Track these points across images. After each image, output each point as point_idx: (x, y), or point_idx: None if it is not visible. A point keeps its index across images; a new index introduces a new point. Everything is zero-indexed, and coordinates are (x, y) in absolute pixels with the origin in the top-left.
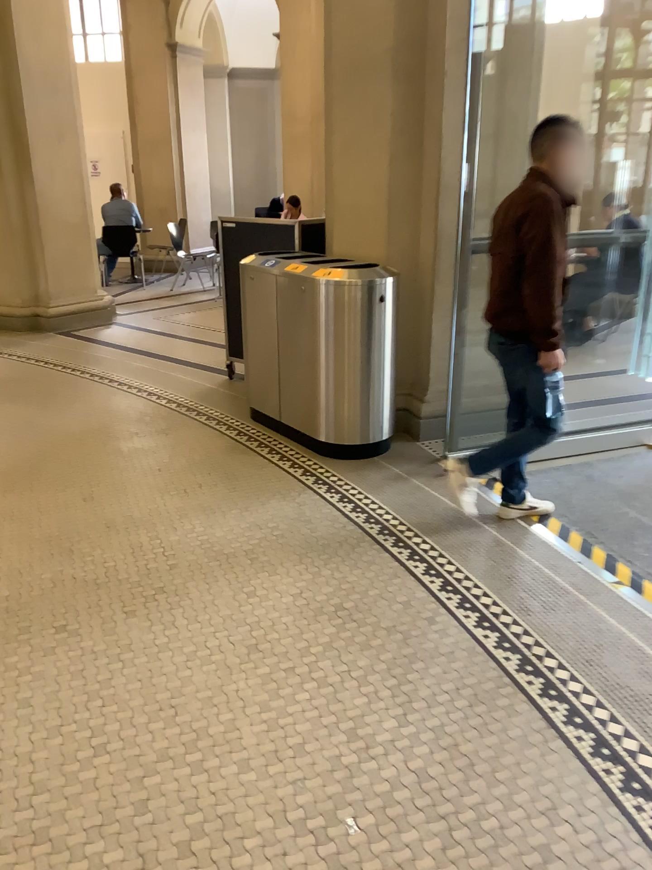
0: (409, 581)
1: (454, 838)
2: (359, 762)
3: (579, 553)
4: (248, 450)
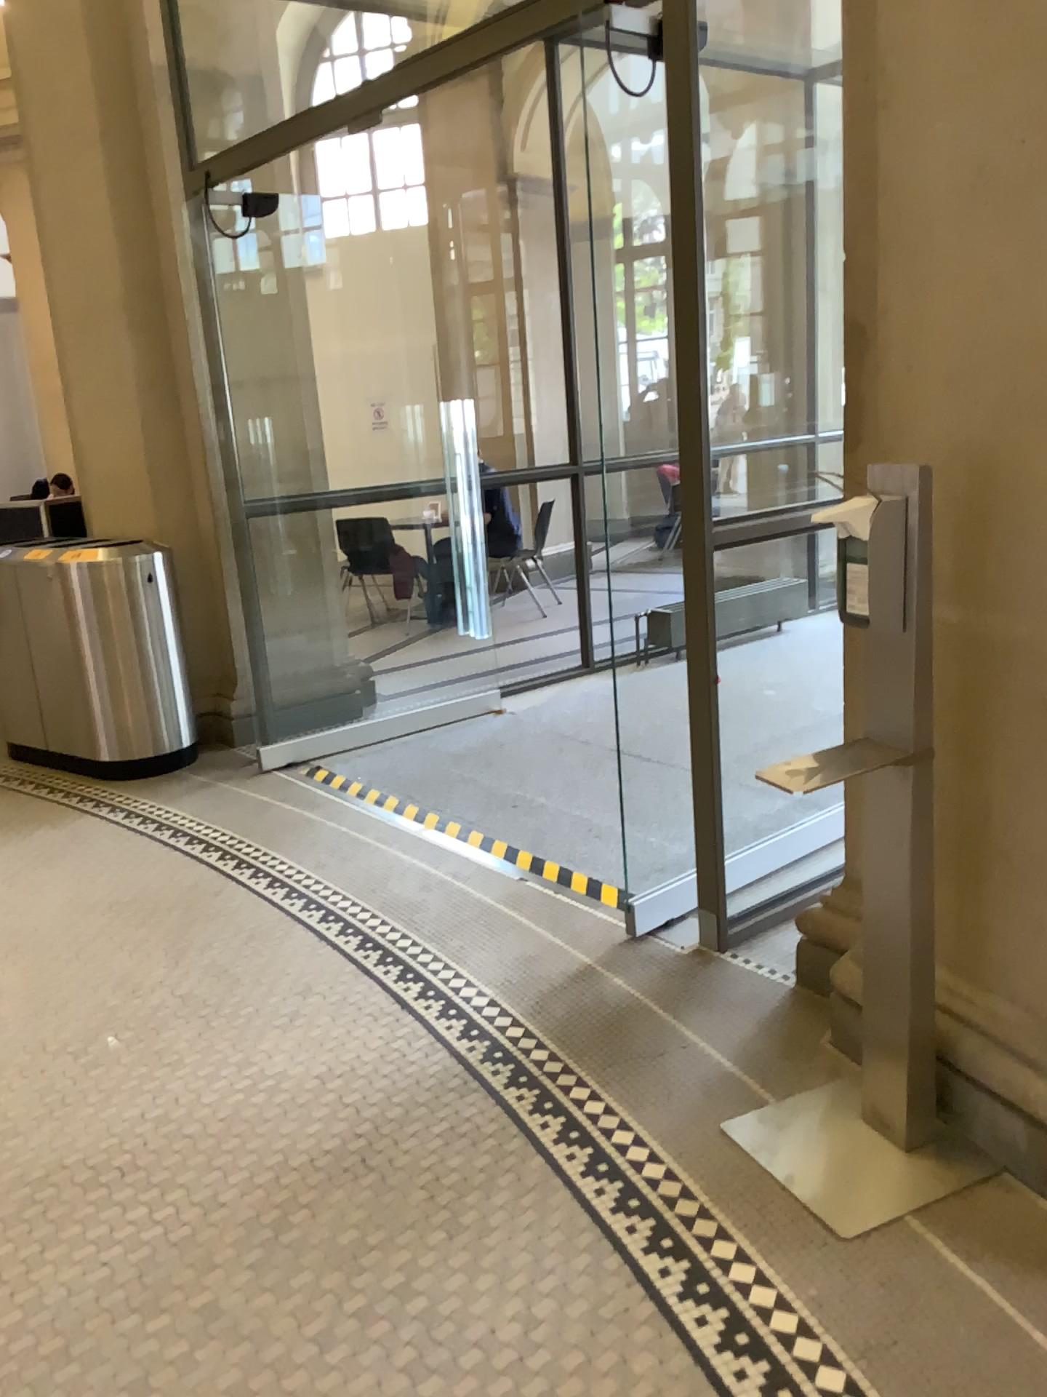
0: (198, 870)
1: (210, 1028)
2: (124, 1004)
3: (390, 816)
4: (8, 791)
